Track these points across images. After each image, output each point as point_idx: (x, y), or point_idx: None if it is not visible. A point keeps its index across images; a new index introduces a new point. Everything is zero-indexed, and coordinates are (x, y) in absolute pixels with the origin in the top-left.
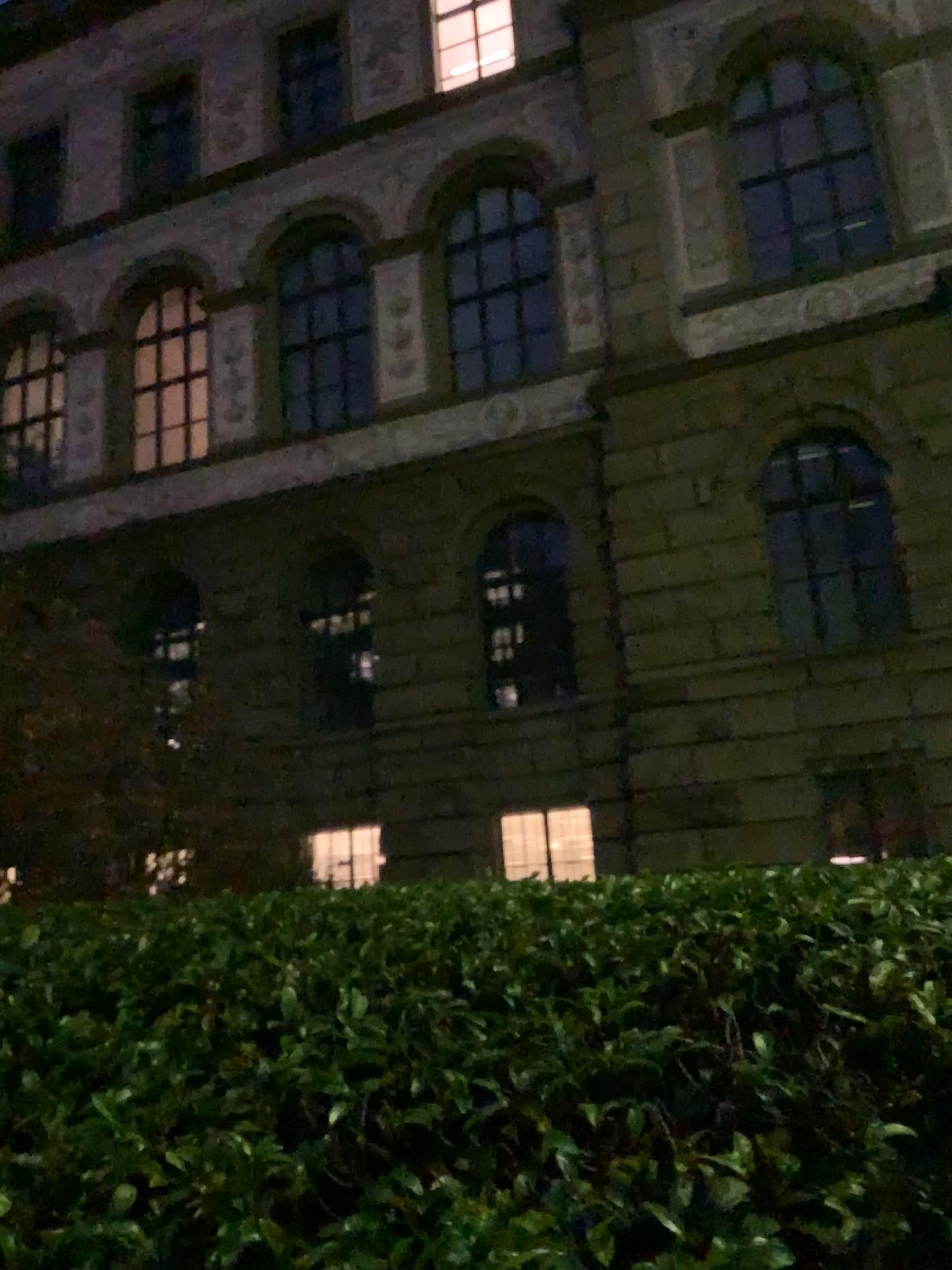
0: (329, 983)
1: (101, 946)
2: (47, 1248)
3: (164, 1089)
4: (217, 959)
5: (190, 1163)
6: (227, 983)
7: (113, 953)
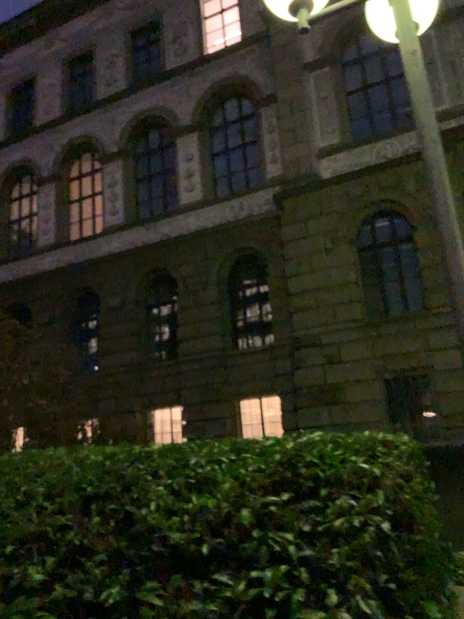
0: None
1: None
2: None
3: None
4: None
5: None
6: None
7: None
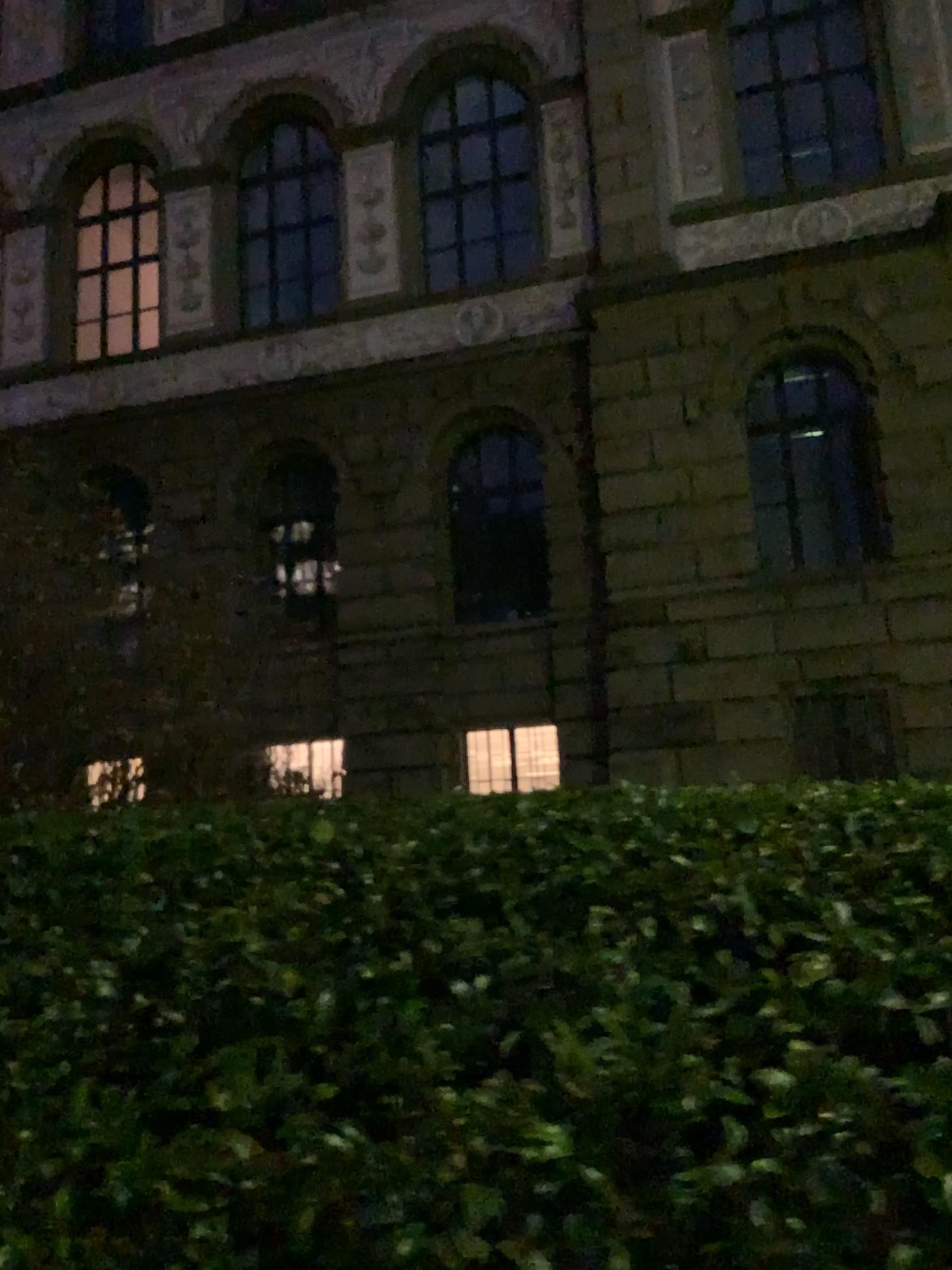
0: (782, 891)
1: (424, 849)
2: (652, 1193)
3: (673, 1008)
4: (601, 864)
5: (800, 1094)
6: (636, 891)
7: (449, 857)
